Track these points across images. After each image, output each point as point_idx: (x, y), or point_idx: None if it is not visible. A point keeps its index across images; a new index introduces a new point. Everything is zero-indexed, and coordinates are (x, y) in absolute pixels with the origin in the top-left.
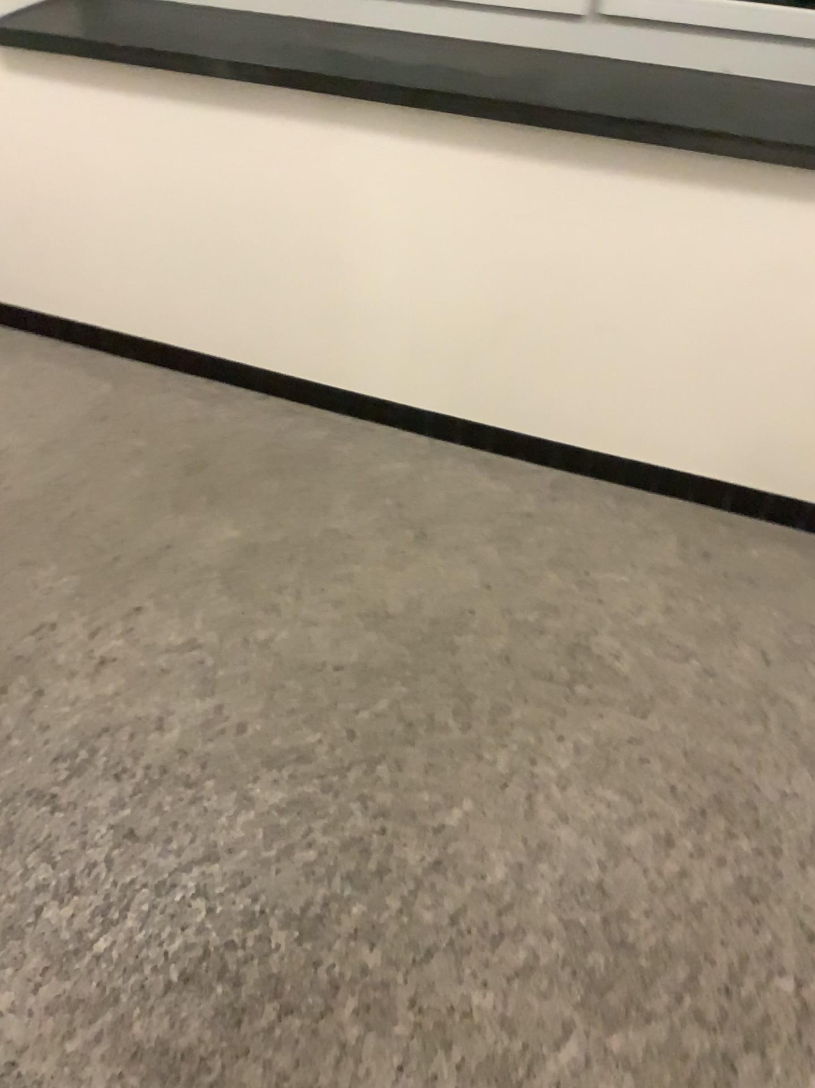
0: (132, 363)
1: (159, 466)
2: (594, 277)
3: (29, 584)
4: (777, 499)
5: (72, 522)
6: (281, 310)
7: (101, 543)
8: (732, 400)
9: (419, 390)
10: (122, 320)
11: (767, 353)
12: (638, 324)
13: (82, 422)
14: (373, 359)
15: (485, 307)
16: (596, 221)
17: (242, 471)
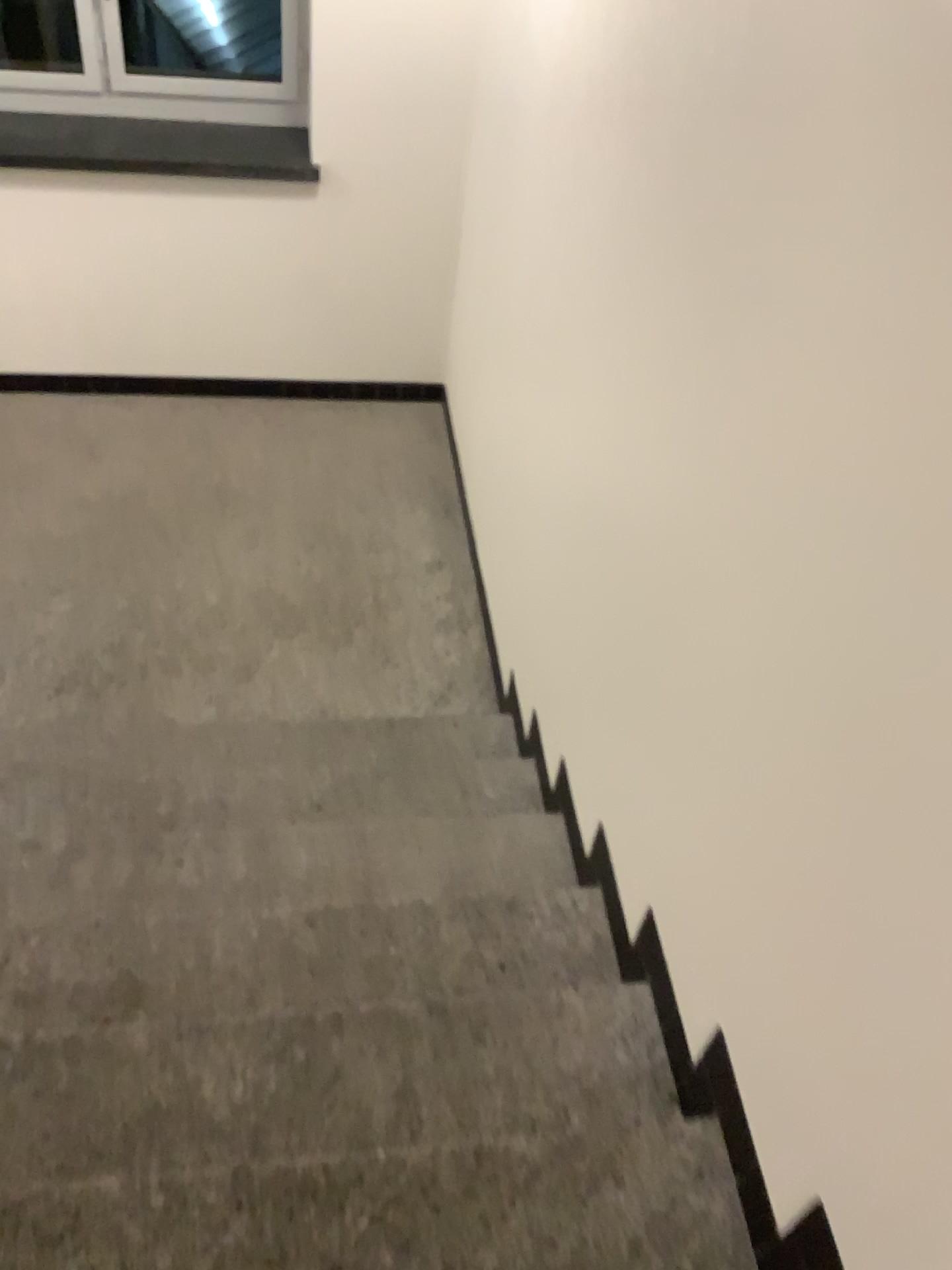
0: None
1: None
2: (162, 256)
3: None
4: (314, 379)
5: None
6: None
7: None
8: (269, 321)
9: (57, 357)
10: None
11: (280, 287)
12: (198, 282)
13: None
14: (15, 341)
15: (92, 287)
16: (153, 220)
17: None
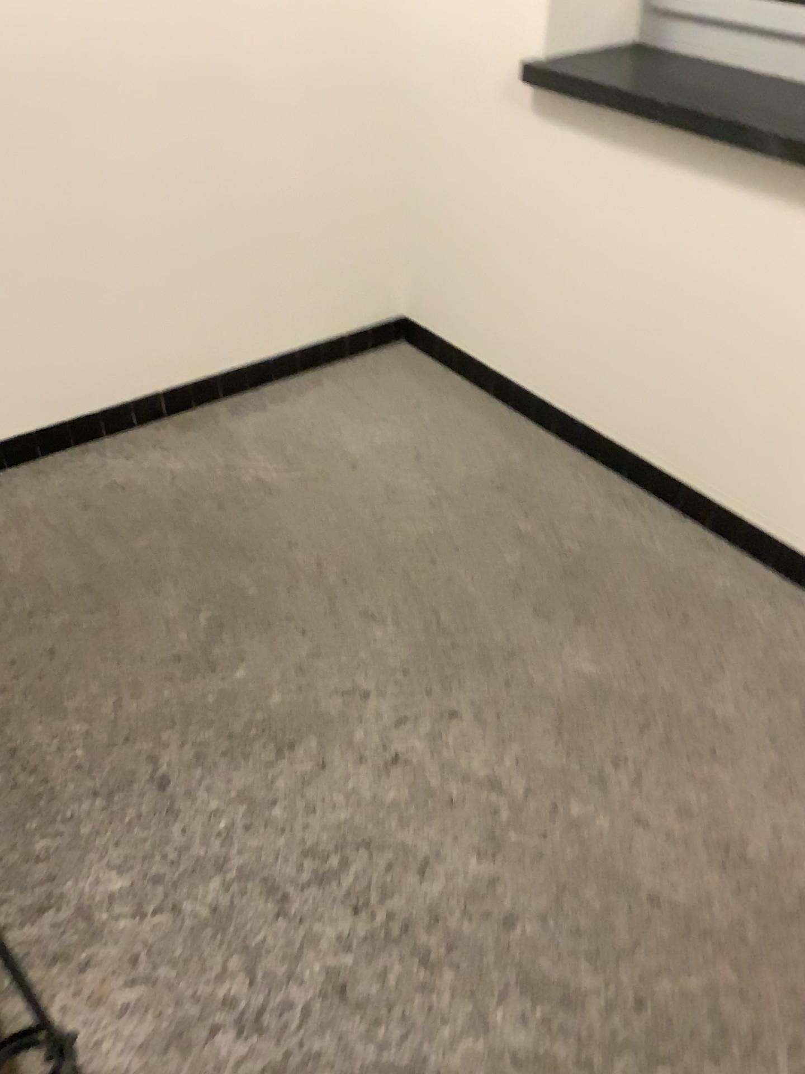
0: (547, 442)
1: (534, 560)
2: None
3: (361, 640)
4: None
5: (427, 589)
6: (728, 434)
7: (445, 623)
8: None
9: None
10: (552, 397)
11: None
12: None
13: (476, 488)
14: None
15: None
16: None
17: (621, 596)
